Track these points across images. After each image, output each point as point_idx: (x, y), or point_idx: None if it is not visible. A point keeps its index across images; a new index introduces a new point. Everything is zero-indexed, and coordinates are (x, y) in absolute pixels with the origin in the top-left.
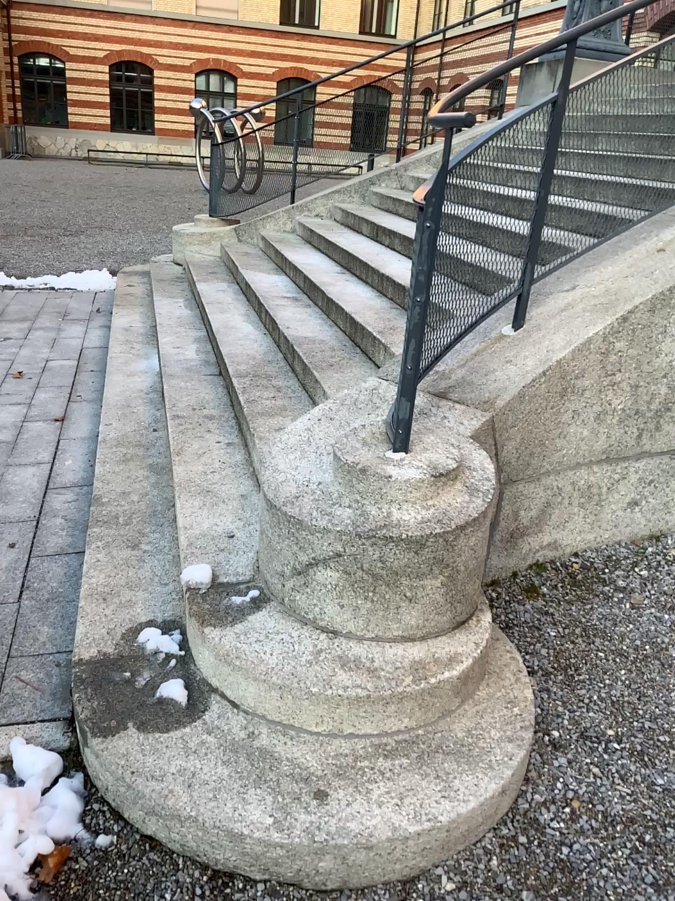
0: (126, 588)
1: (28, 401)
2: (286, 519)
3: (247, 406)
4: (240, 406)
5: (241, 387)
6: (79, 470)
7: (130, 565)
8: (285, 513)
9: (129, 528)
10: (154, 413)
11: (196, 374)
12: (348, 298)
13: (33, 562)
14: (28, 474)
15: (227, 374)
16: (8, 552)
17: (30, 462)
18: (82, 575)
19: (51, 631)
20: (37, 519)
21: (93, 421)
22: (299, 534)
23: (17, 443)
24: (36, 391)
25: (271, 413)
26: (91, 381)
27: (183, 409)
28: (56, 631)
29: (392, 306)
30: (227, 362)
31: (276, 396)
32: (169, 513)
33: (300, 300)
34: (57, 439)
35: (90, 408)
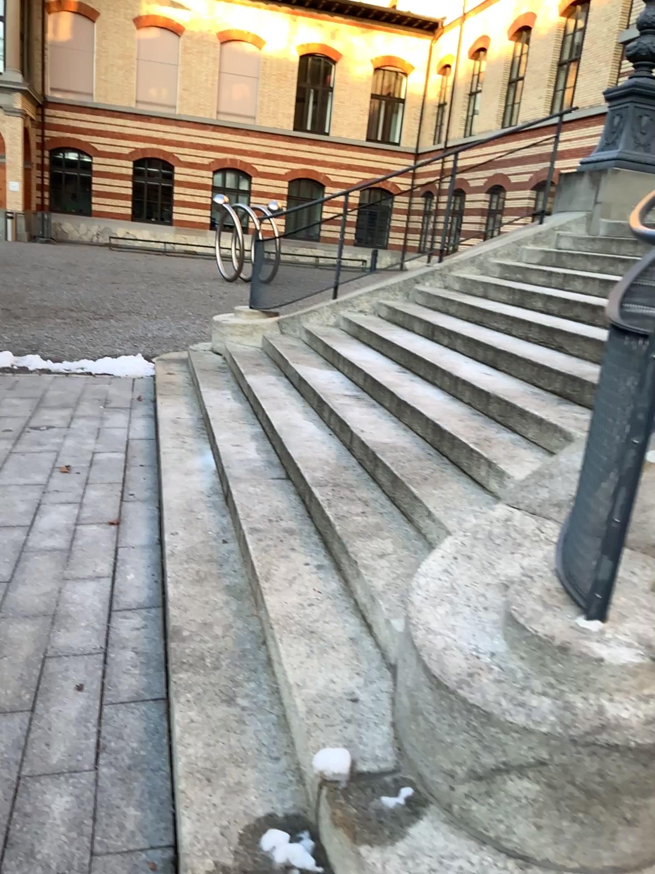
0: (232, 765)
1: (78, 499)
2: (467, 708)
3: (341, 525)
4: (332, 524)
5: (327, 500)
6: (144, 588)
7: (230, 729)
8: (465, 699)
9: (220, 675)
10: (221, 520)
11: (264, 478)
12: (424, 402)
13: (106, 712)
14: (86, 590)
15: (302, 481)
16: (73, 695)
17: (88, 575)
18: (173, 740)
19: (140, 820)
20: (104, 652)
21: (151, 525)
22: (487, 730)
23: (71, 549)
24: (86, 487)
25: (371, 537)
26: (144, 477)
27: (261, 521)
28: (145, 819)
29: (480, 415)
30: (301, 468)
31: (368, 513)
32: (264, 655)
33: (365, 399)
34: (114, 546)
35: (145, 509)
